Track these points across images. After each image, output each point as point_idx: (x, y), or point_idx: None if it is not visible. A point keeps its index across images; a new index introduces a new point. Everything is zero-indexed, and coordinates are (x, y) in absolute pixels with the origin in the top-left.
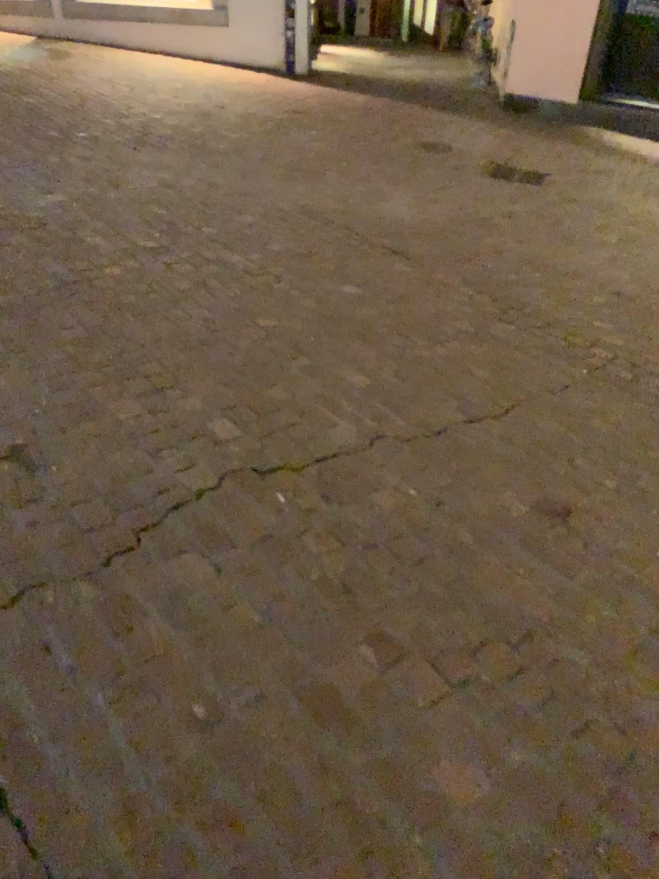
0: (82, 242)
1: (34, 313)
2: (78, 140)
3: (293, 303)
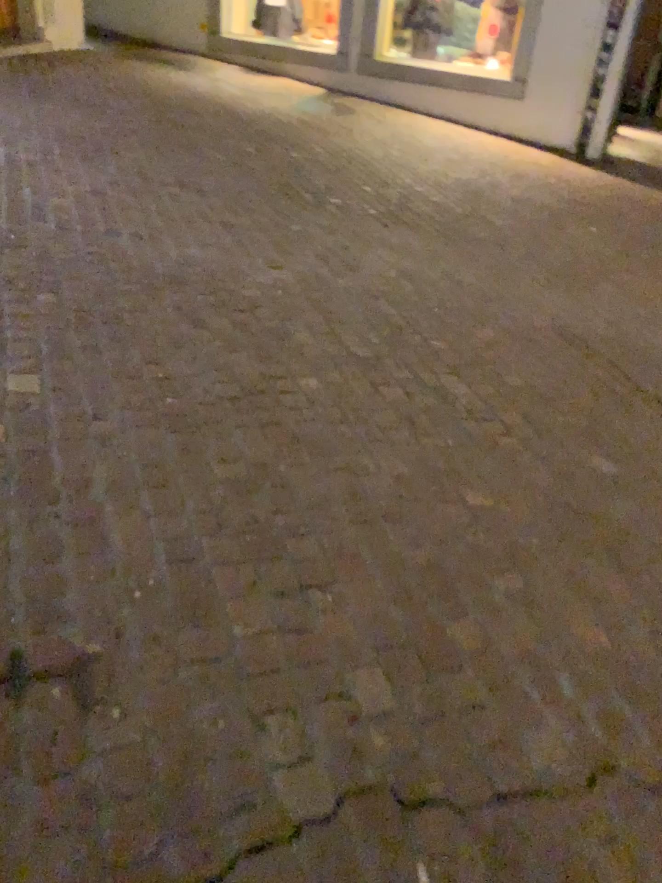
0: (290, 337)
1: (195, 432)
2: (333, 204)
3: (525, 478)
